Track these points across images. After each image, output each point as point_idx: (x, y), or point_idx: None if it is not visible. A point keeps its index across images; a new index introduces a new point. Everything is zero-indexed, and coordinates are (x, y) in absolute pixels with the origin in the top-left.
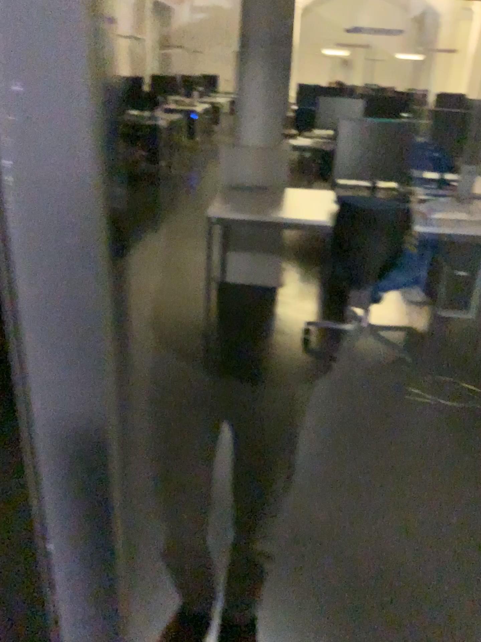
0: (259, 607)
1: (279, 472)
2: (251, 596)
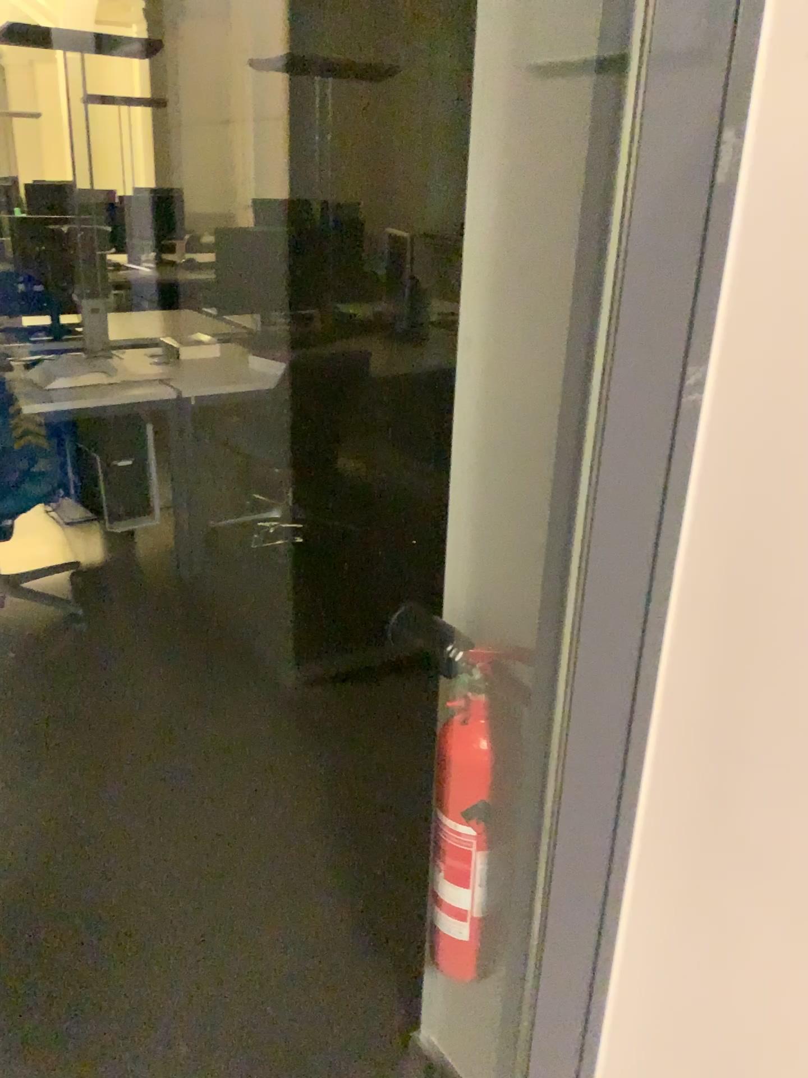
0: None
1: None
2: None
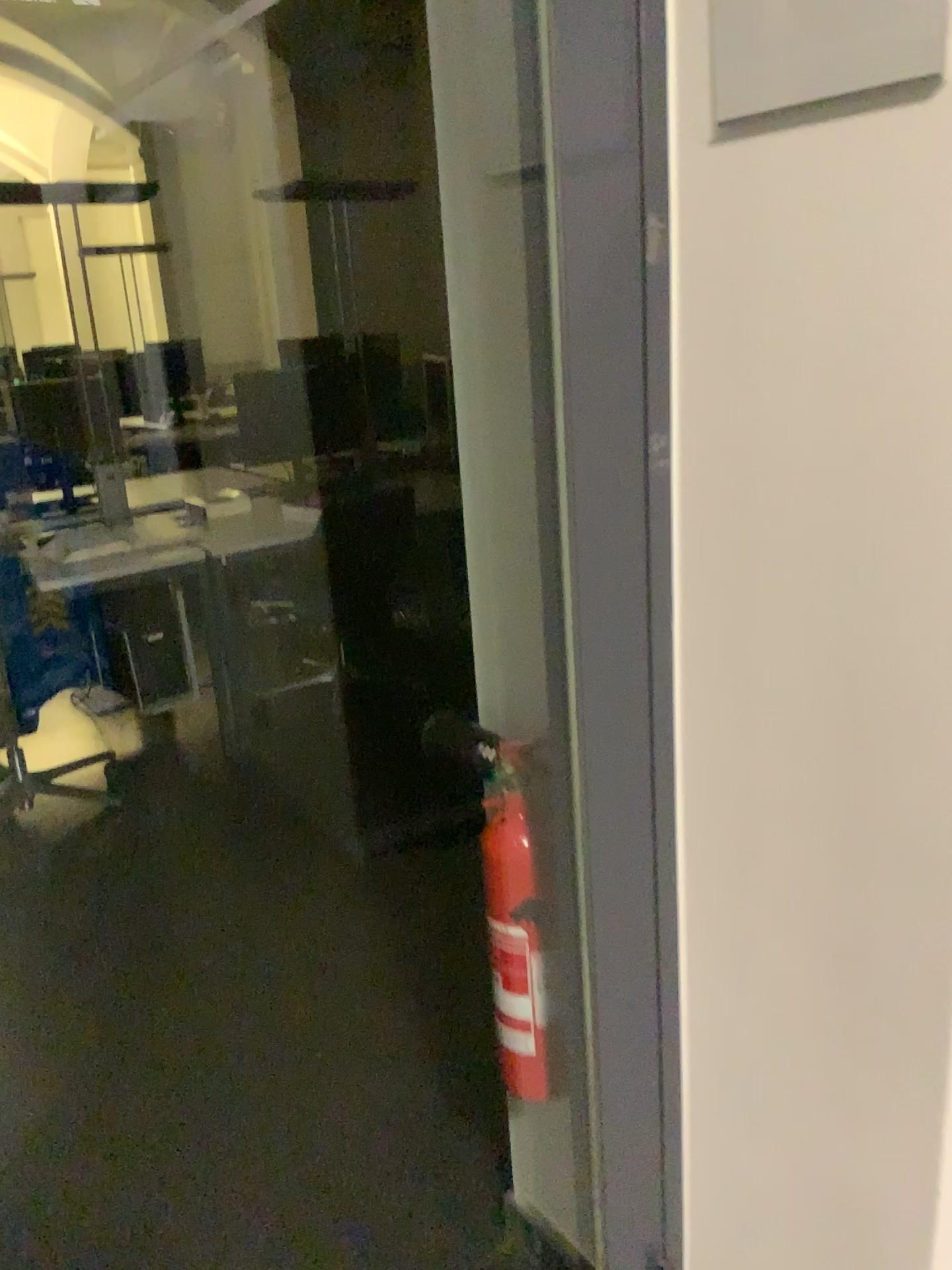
0: None
1: None
2: None
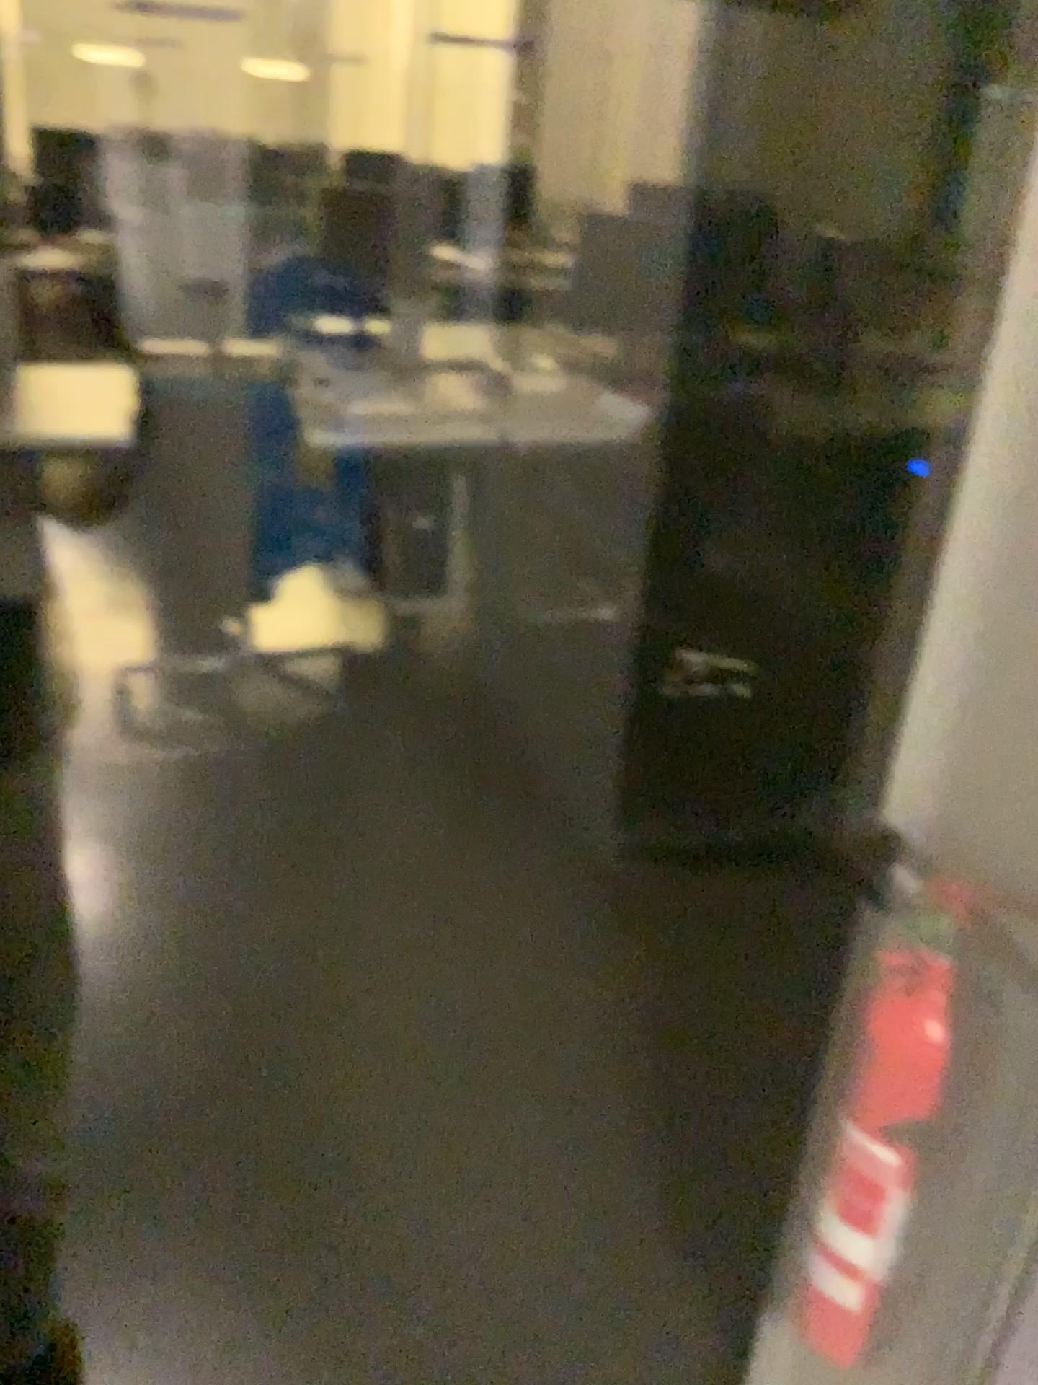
0: (72, 1309)
1: (28, 997)
2: (49, 1293)
